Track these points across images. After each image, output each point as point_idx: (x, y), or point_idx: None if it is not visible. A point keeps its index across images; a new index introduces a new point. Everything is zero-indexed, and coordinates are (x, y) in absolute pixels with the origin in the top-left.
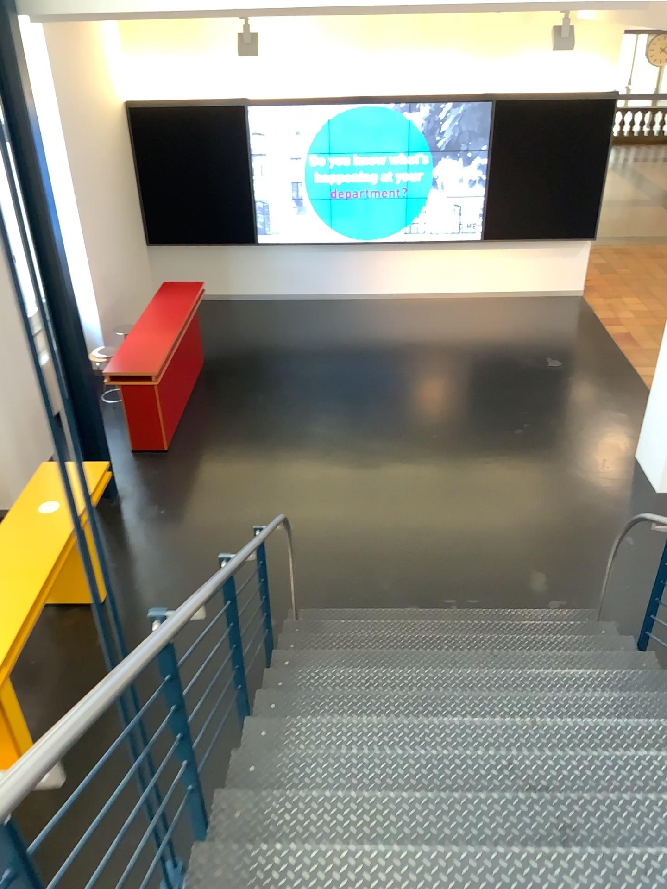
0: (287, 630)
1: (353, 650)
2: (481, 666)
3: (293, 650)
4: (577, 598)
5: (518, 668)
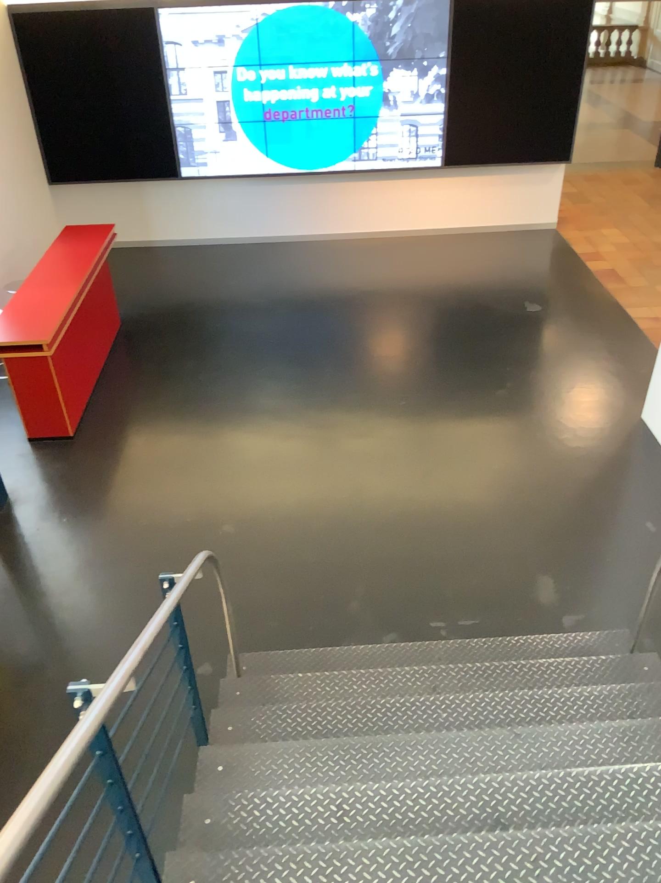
0: (222, 700)
1: (315, 742)
2: (504, 771)
3: (229, 748)
4: (597, 614)
5: (557, 770)
